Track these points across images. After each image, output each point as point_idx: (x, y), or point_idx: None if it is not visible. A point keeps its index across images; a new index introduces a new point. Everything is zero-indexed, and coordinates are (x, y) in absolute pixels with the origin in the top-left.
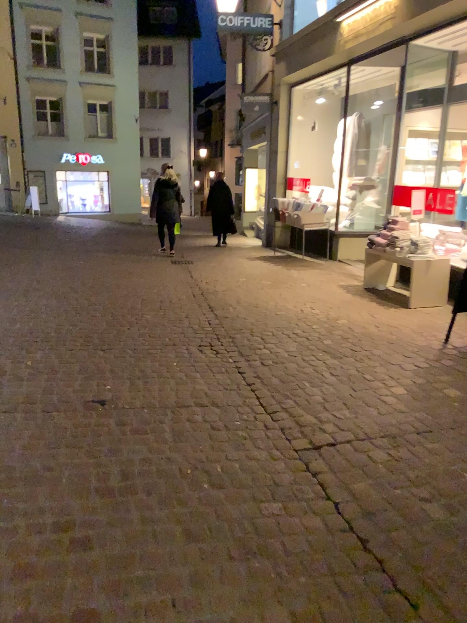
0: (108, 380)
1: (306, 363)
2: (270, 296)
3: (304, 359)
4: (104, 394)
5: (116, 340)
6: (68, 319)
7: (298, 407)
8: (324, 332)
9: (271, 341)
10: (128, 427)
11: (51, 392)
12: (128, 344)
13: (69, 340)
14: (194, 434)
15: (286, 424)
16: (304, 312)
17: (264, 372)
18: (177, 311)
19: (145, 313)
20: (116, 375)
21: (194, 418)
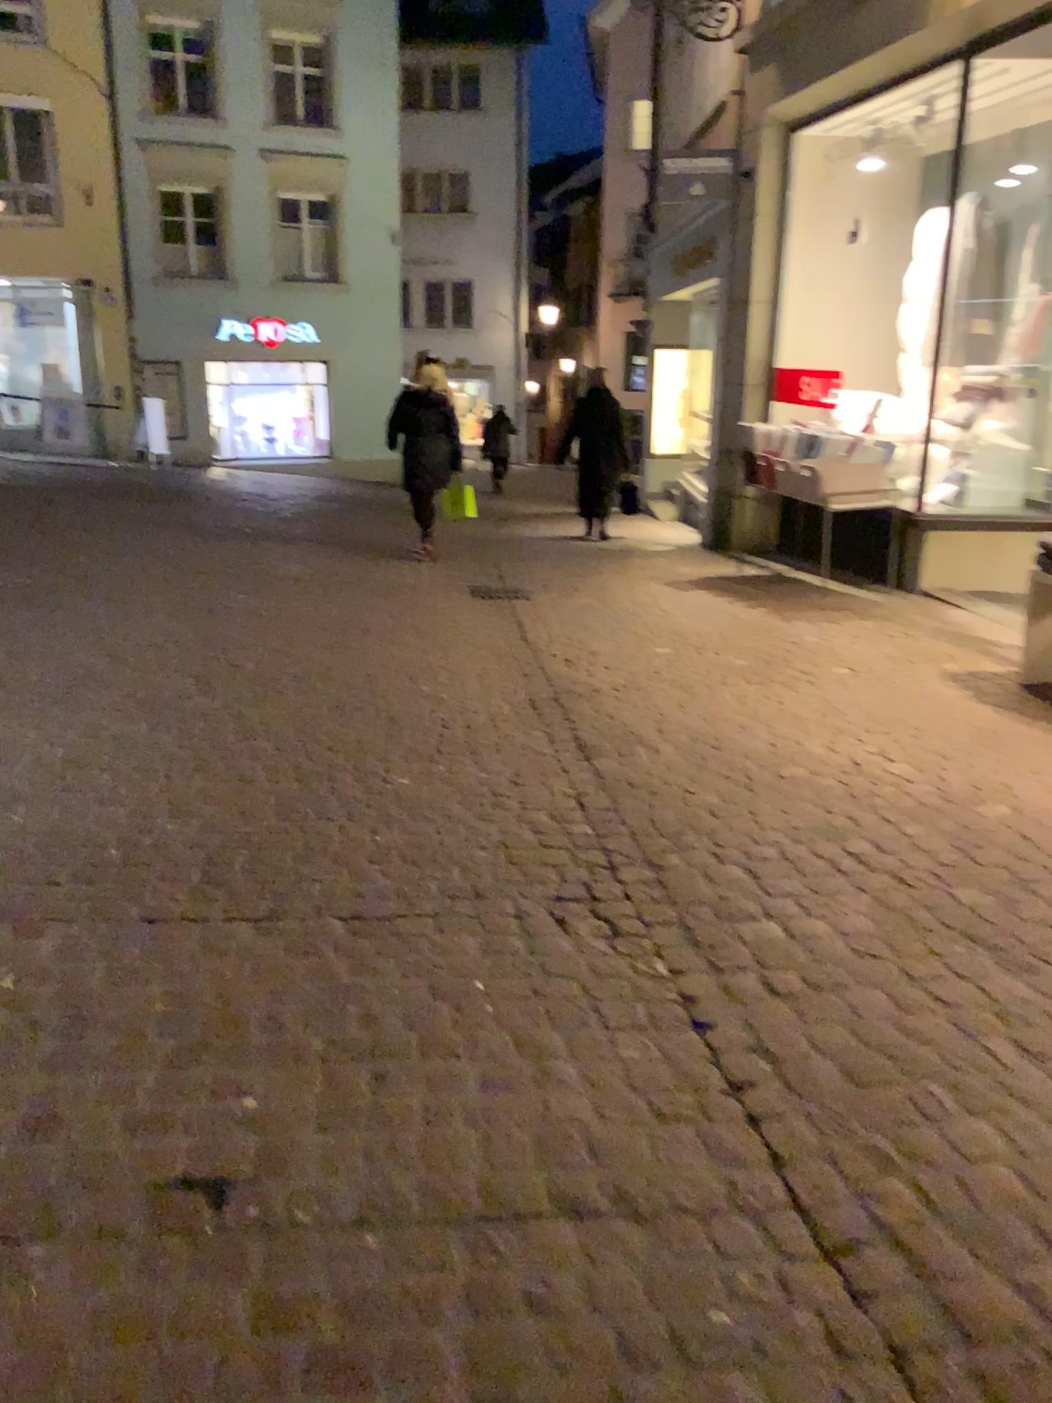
0: (251, 1070)
1: (918, 993)
2: (755, 715)
3: (907, 973)
4: (229, 1145)
5: (301, 878)
6: (166, 796)
7: (939, 1226)
8: (946, 855)
9: (783, 889)
10: (296, 1343)
11: (44, 1134)
12: (336, 897)
13: (153, 880)
14: (557, 1395)
15: (914, 1332)
16: (871, 776)
17: (781, 1026)
18: (488, 763)
19: (394, 772)
20: (281, 1040)
21: (554, 1282)
